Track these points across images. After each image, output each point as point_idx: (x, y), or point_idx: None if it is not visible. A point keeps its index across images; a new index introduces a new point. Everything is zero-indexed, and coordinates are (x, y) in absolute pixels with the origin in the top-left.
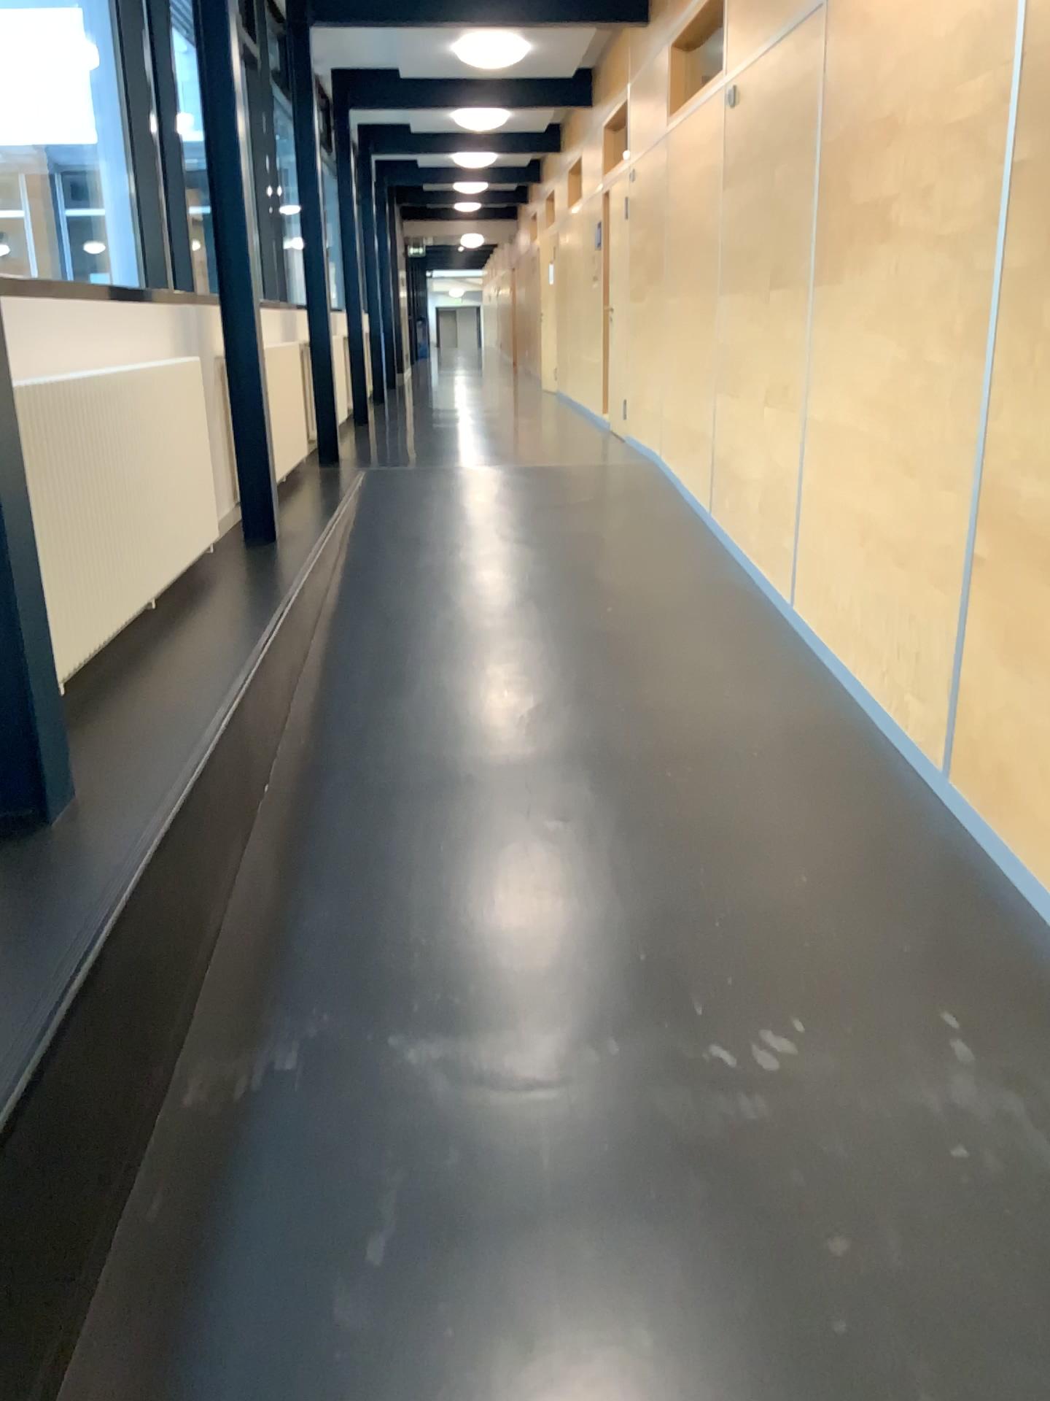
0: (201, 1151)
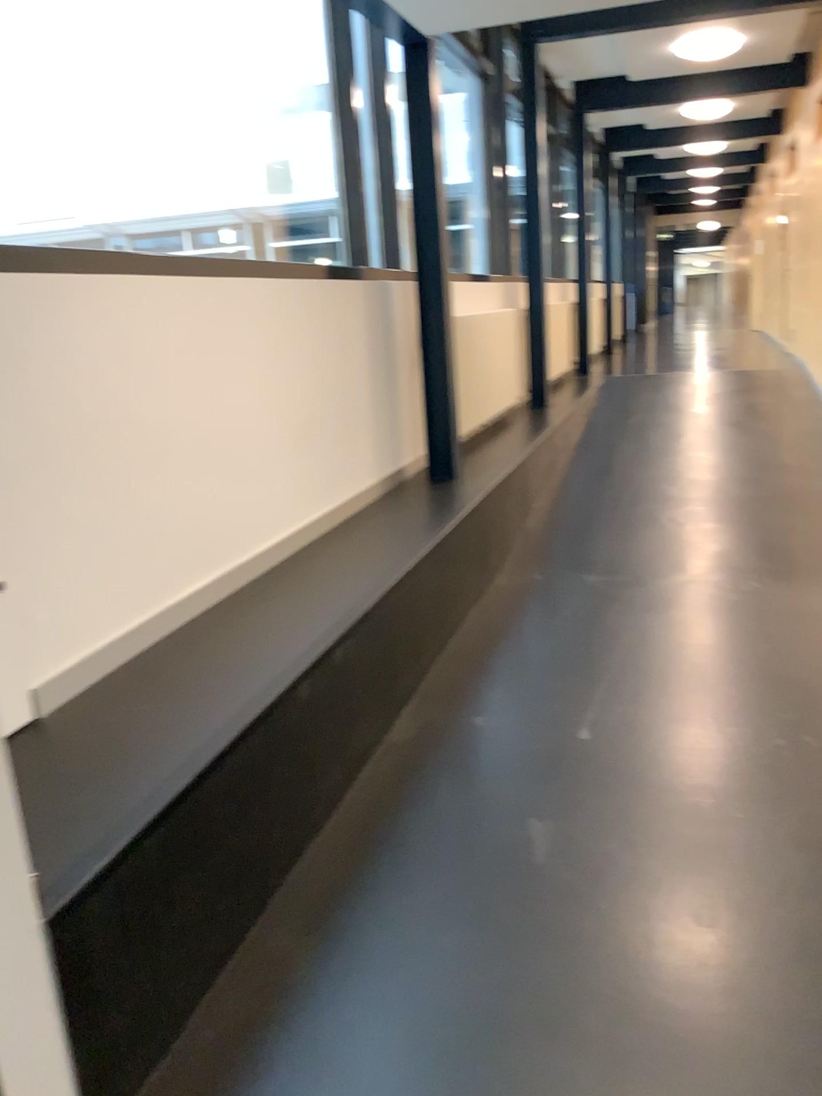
0: (506, 590)
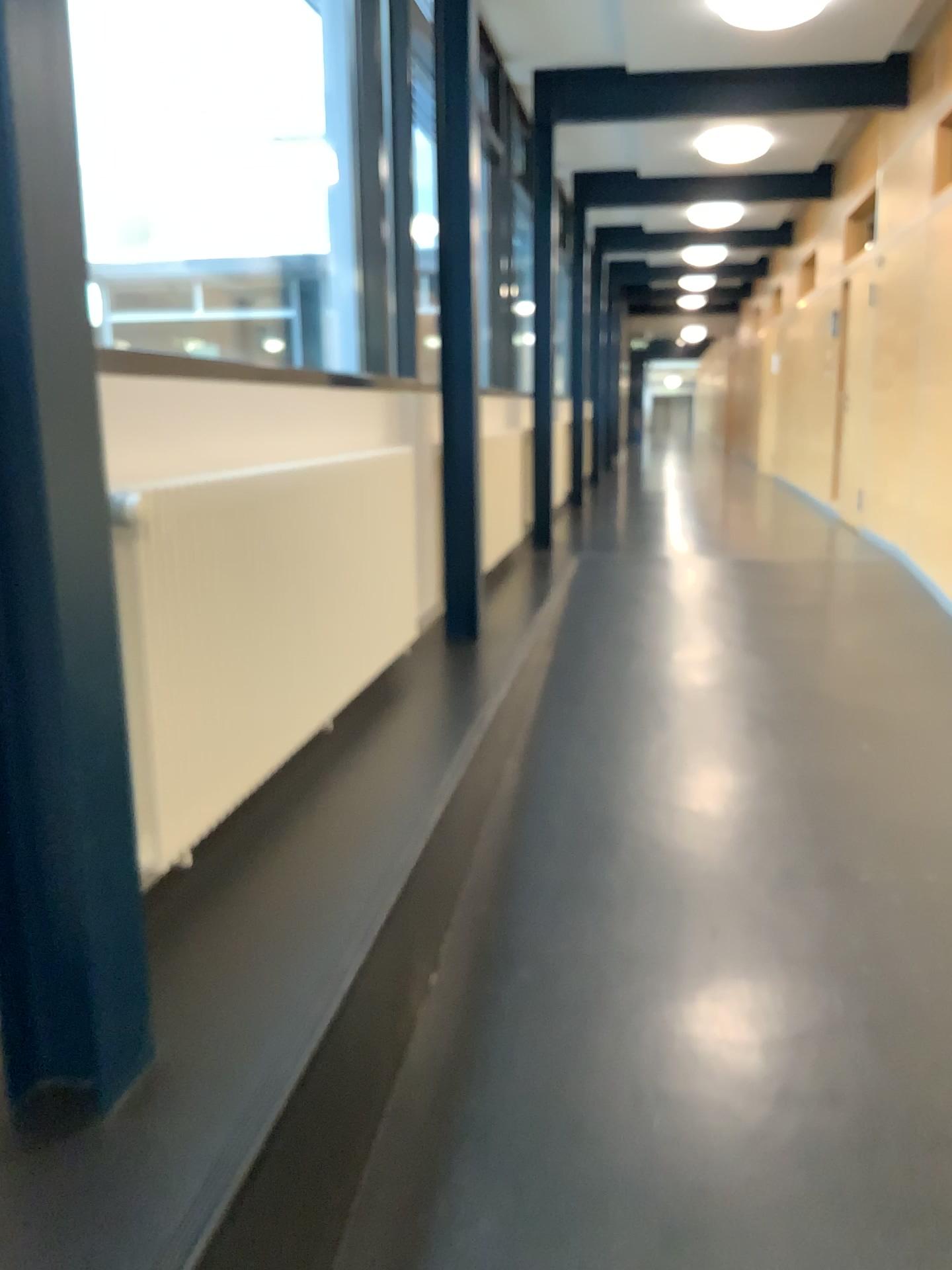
0: None
